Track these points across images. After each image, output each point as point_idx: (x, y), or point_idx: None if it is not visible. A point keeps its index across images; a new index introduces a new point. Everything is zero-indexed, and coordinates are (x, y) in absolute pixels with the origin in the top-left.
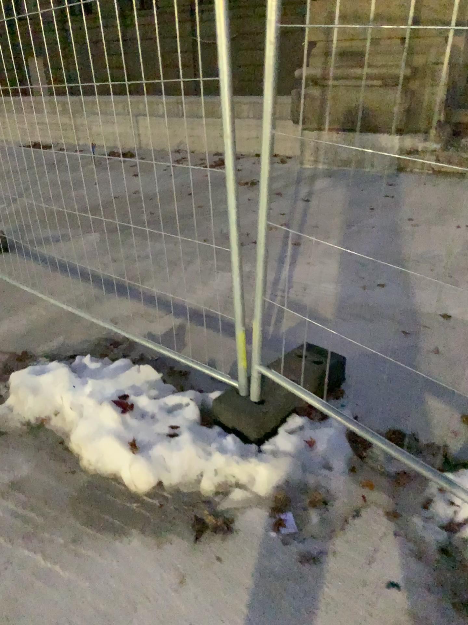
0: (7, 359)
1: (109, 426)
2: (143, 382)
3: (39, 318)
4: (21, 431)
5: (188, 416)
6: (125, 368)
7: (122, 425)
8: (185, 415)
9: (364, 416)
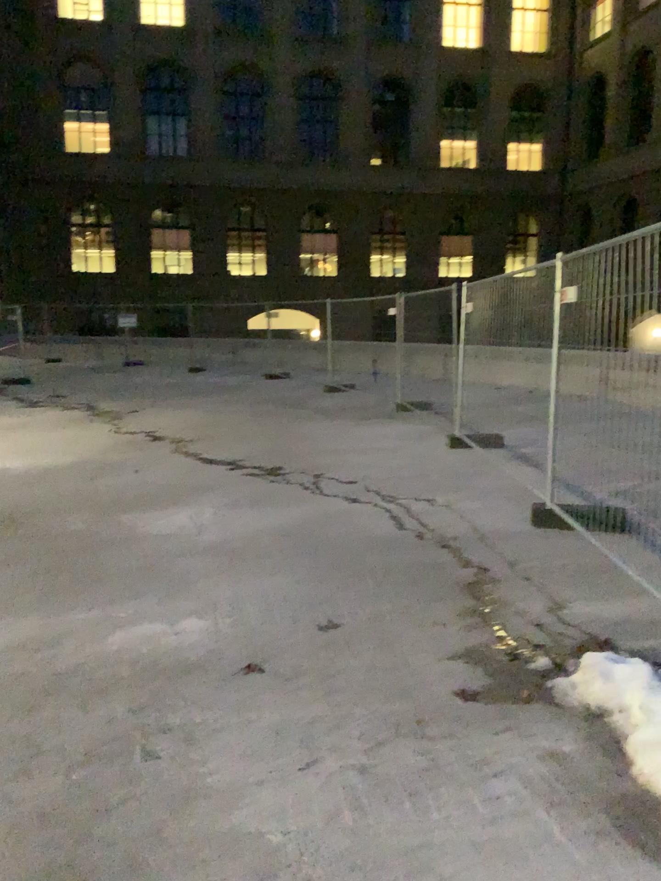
0: (589, 635)
1: None
2: None
3: (640, 607)
4: (580, 706)
5: None
6: None
7: None
8: None
9: None
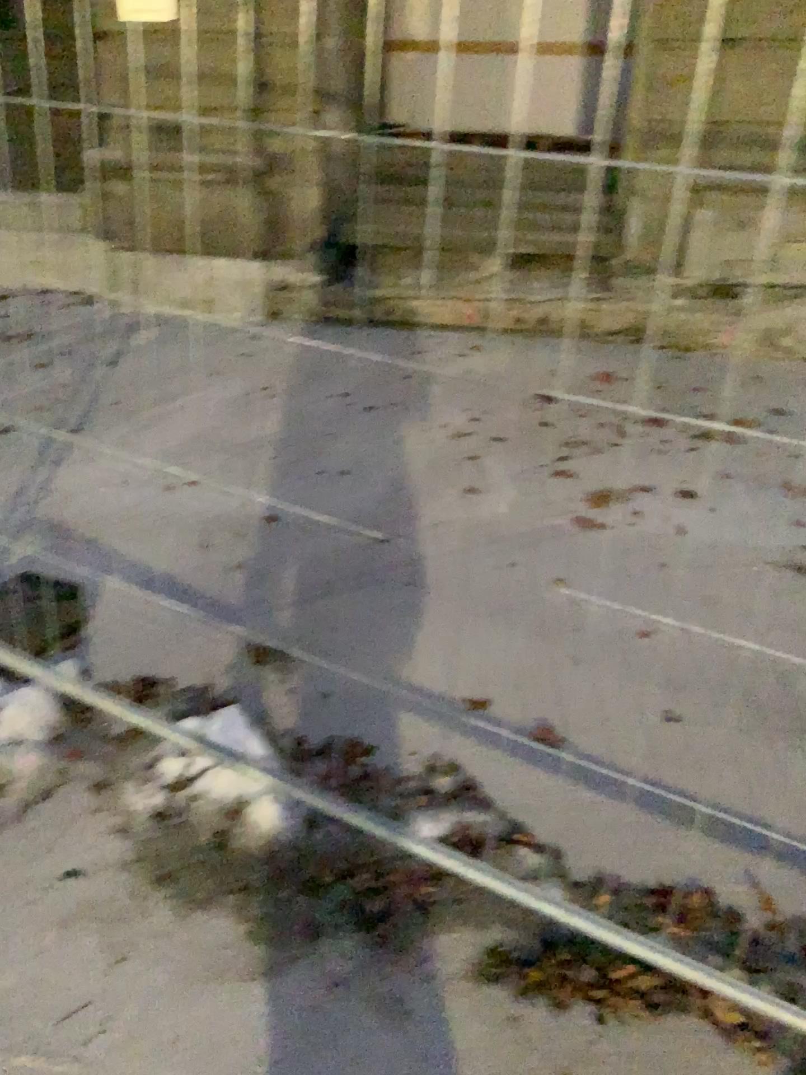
0: None
1: None
2: None
3: None
4: None
5: None
6: None
7: None
8: None
9: (102, 662)
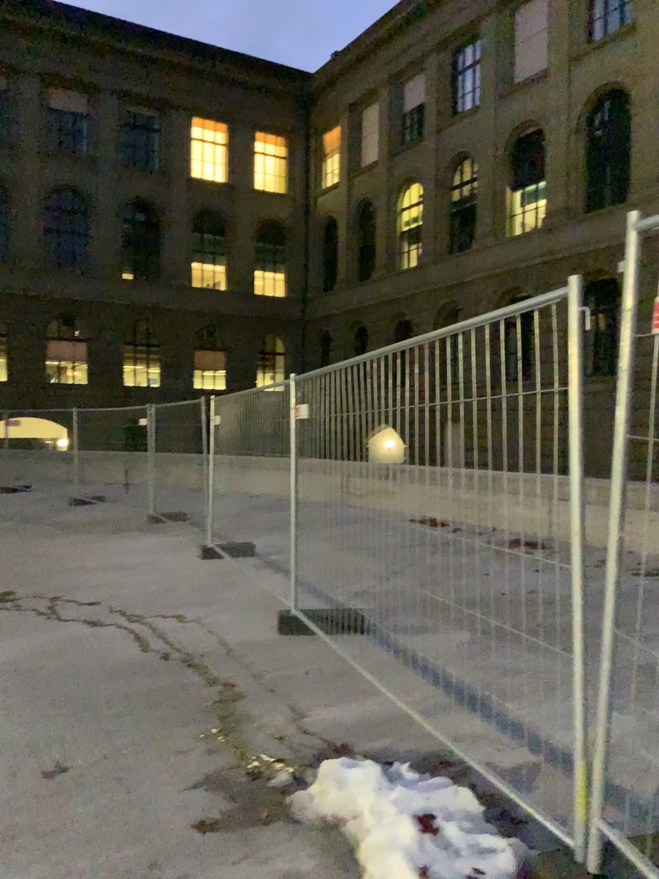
0: (326, 743)
1: (405, 837)
2: (461, 802)
3: (372, 707)
4: (315, 820)
5: (504, 861)
6: (445, 782)
7: (420, 840)
8: (500, 857)
9: None
